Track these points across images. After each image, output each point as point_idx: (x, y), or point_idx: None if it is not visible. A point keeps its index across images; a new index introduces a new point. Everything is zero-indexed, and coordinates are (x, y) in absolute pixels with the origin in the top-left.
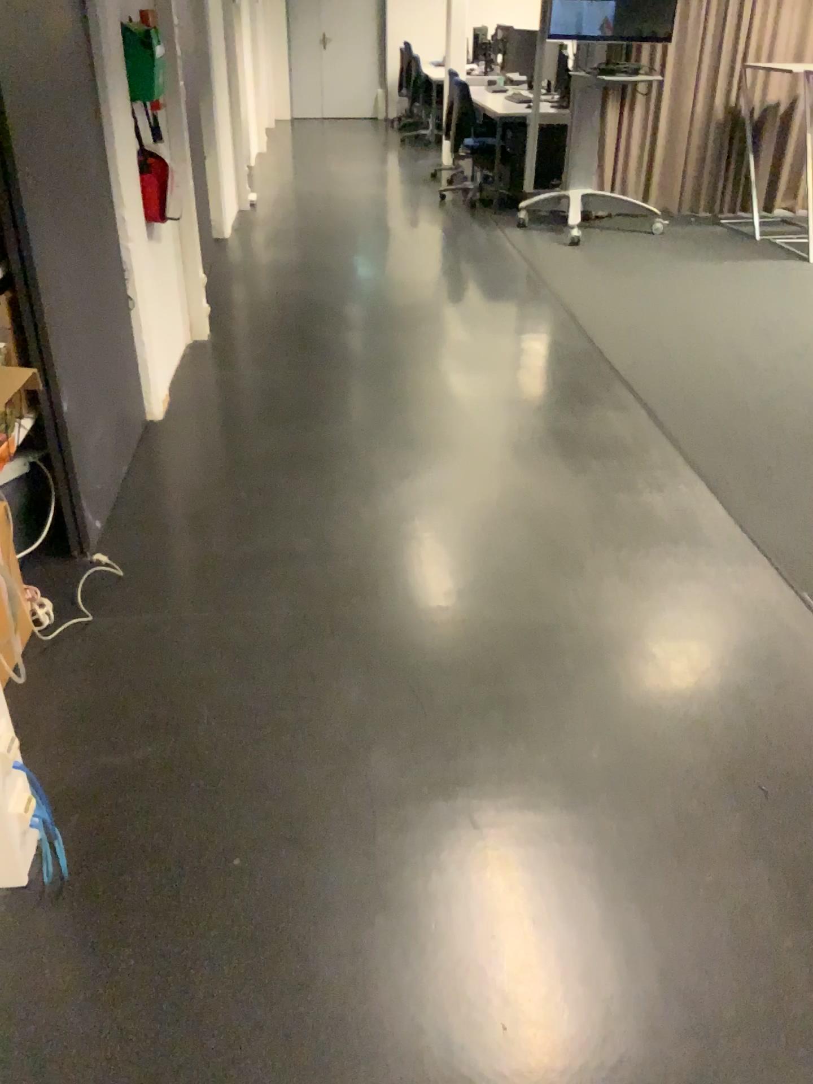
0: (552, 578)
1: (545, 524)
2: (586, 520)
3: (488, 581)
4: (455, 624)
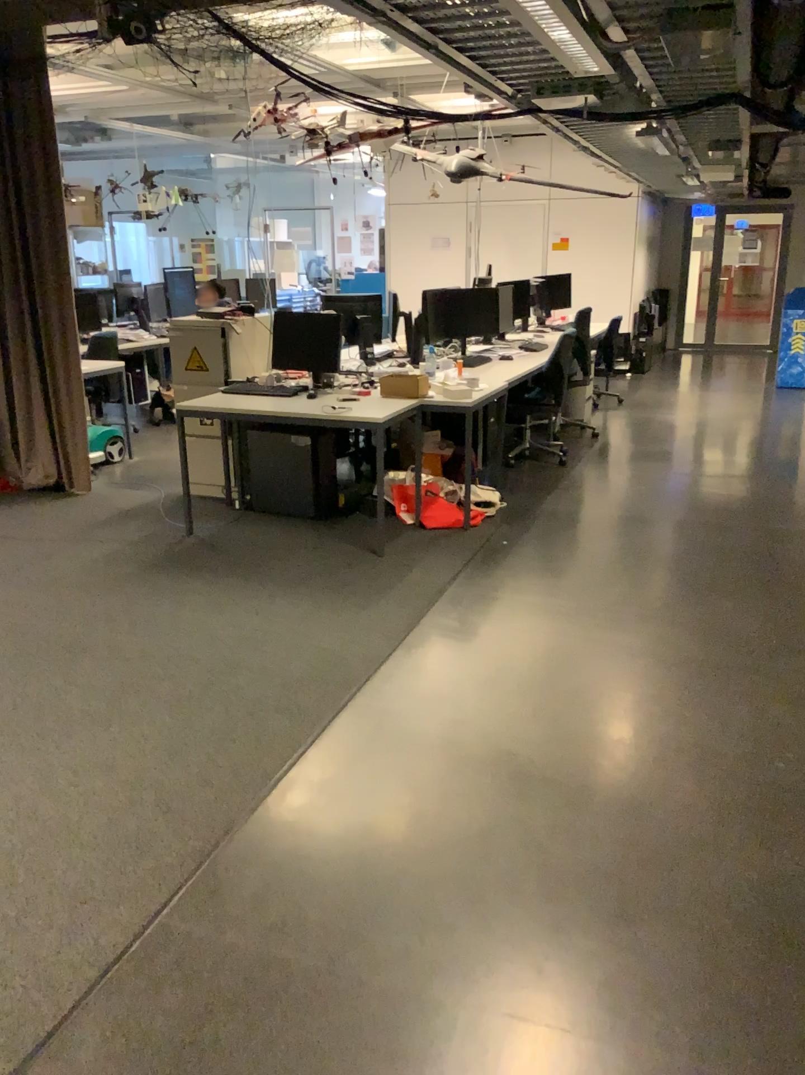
0: (581, 655)
1: (552, 691)
2: (512, 688)
3: (631, 661)
4: (668, 645)
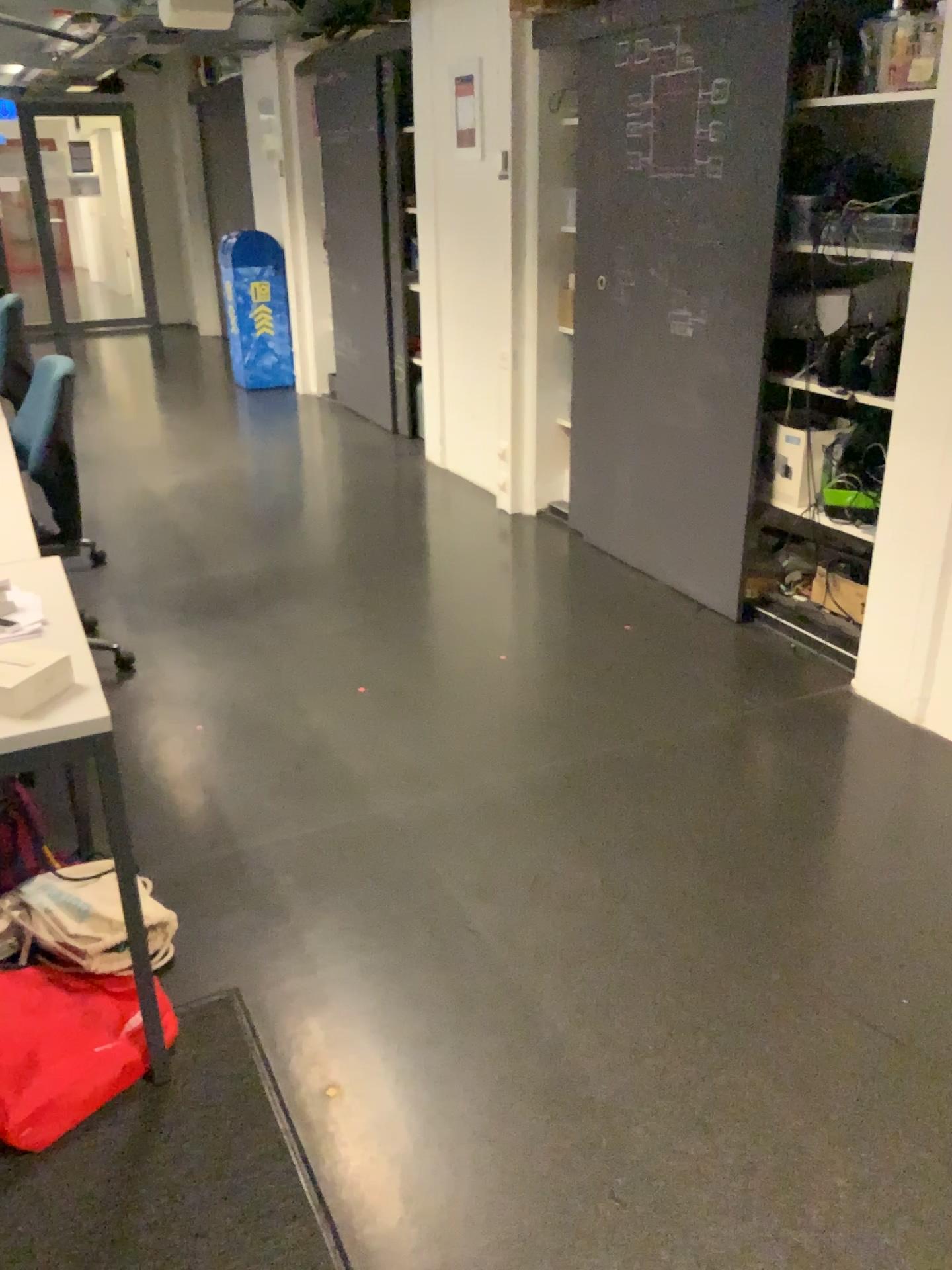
0: None
1: None
2: None
3: None
4: None
